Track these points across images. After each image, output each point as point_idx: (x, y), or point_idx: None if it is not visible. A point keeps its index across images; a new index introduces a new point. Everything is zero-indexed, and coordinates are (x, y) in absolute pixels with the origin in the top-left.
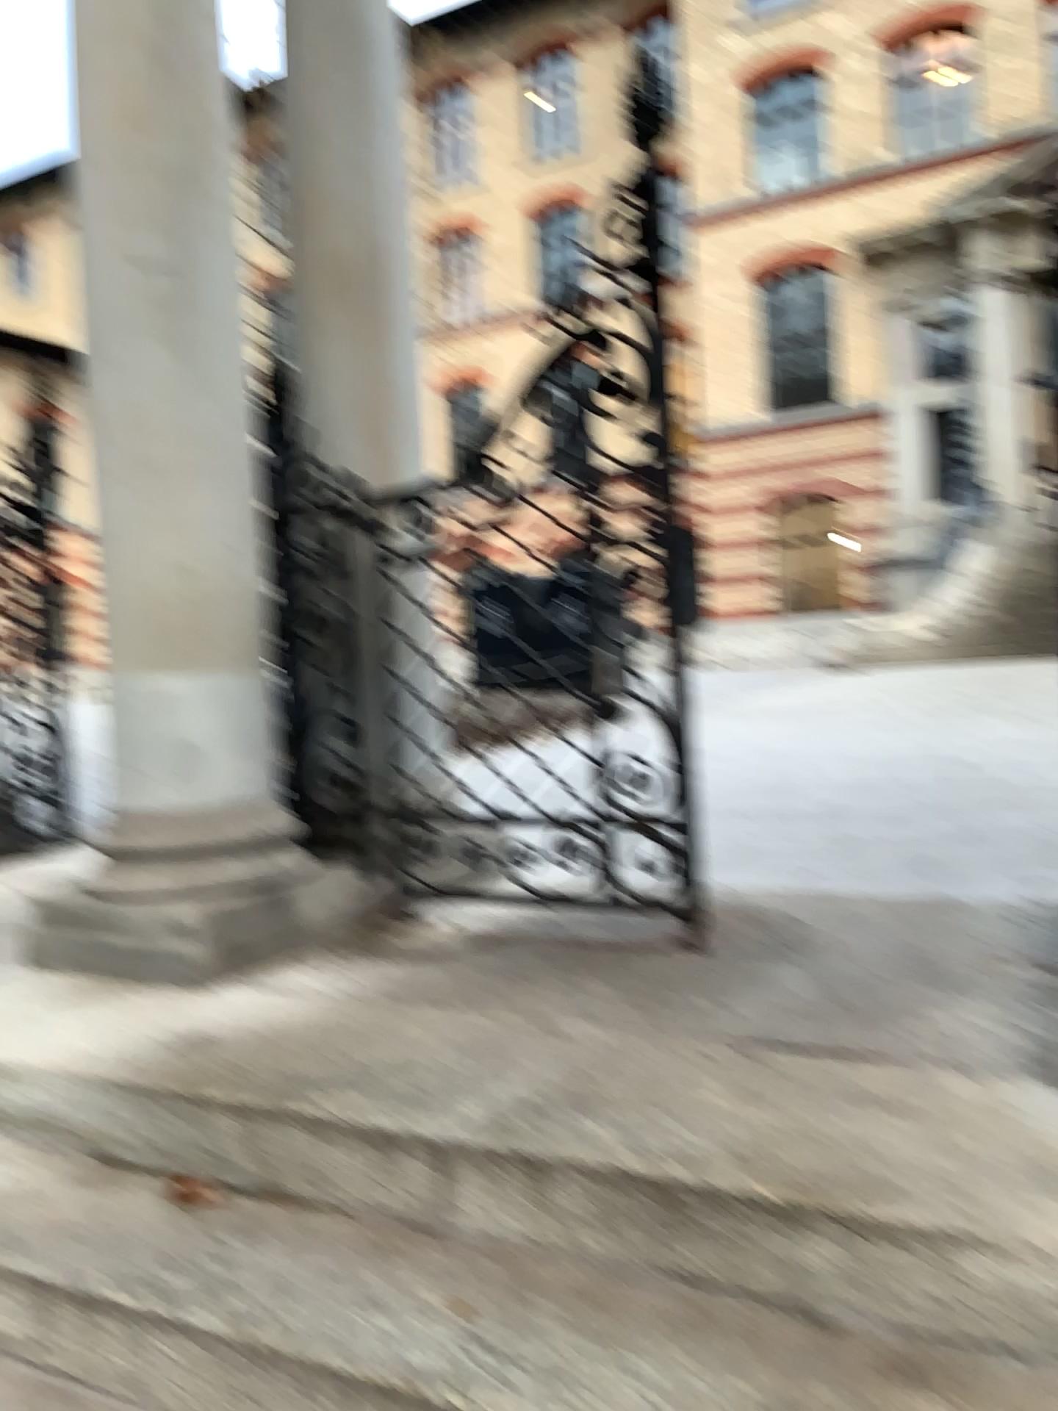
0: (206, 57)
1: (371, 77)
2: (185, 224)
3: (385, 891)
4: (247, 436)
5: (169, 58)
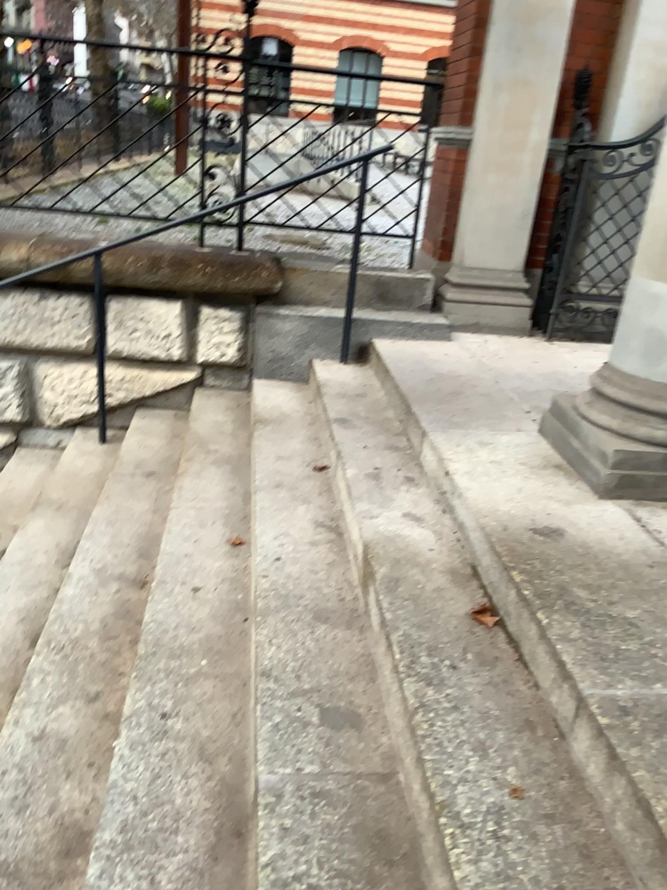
0: None
1: None
2: None
3: None
4: None
5: None
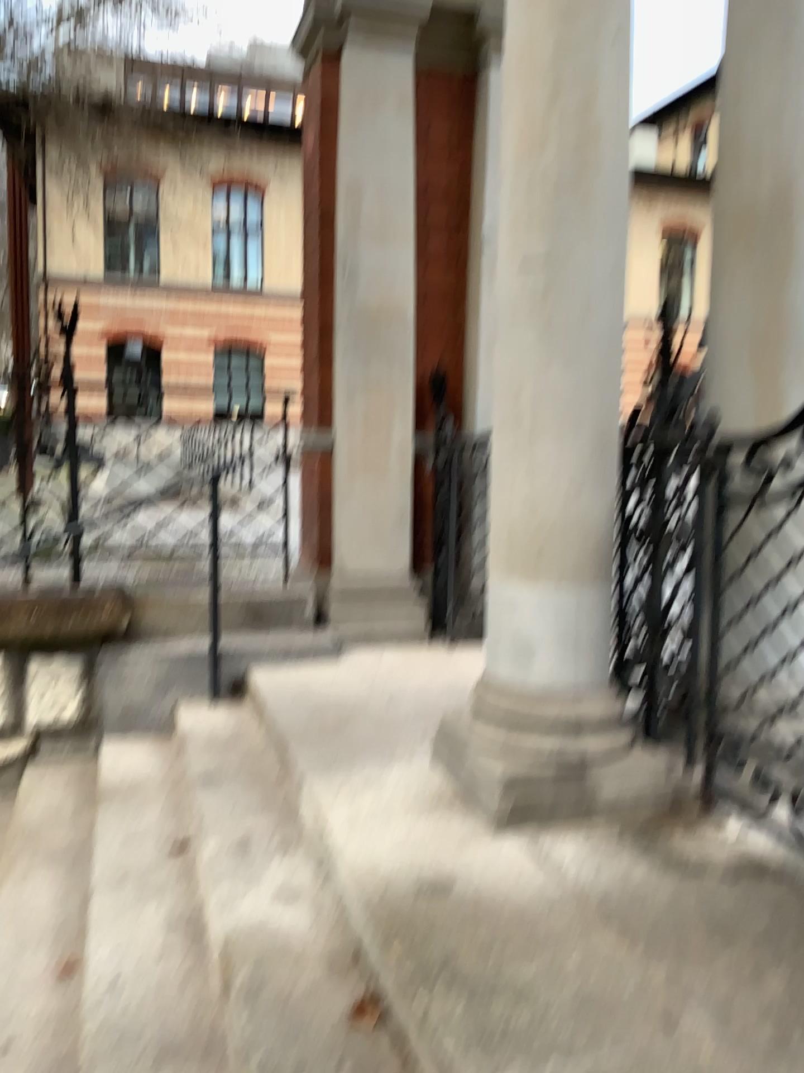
0: (588, 74)
1: (798, 21)
2: (560, 223)
3: (695, 781)
4: (599, 393)
5: (558, 84)
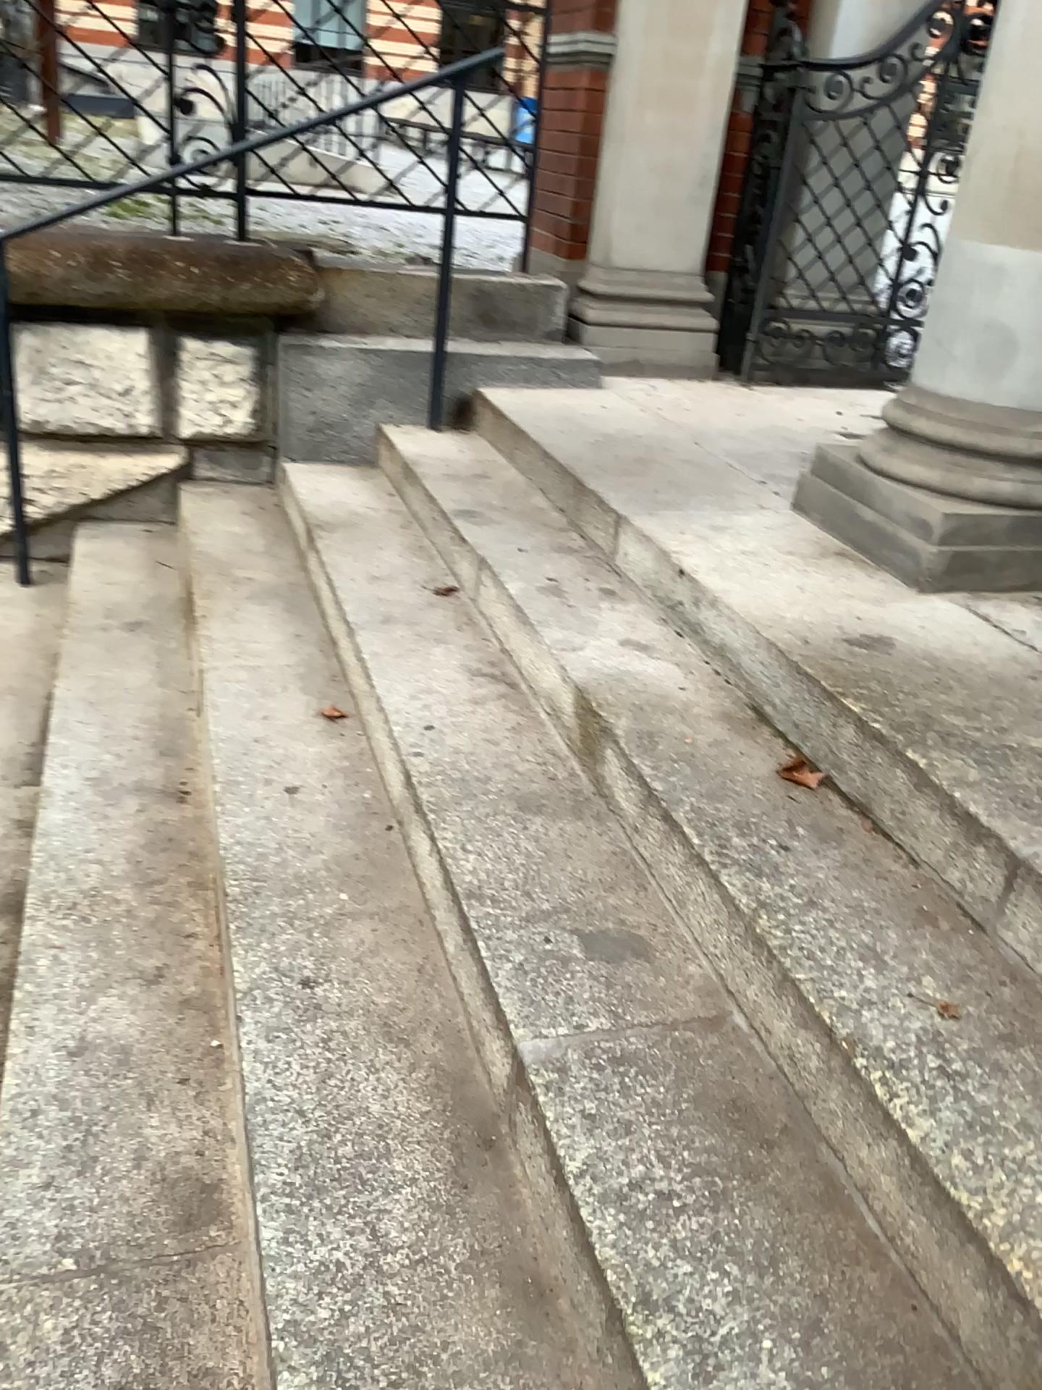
0: None
1: None
2: None
3: None
4: None
5: None
